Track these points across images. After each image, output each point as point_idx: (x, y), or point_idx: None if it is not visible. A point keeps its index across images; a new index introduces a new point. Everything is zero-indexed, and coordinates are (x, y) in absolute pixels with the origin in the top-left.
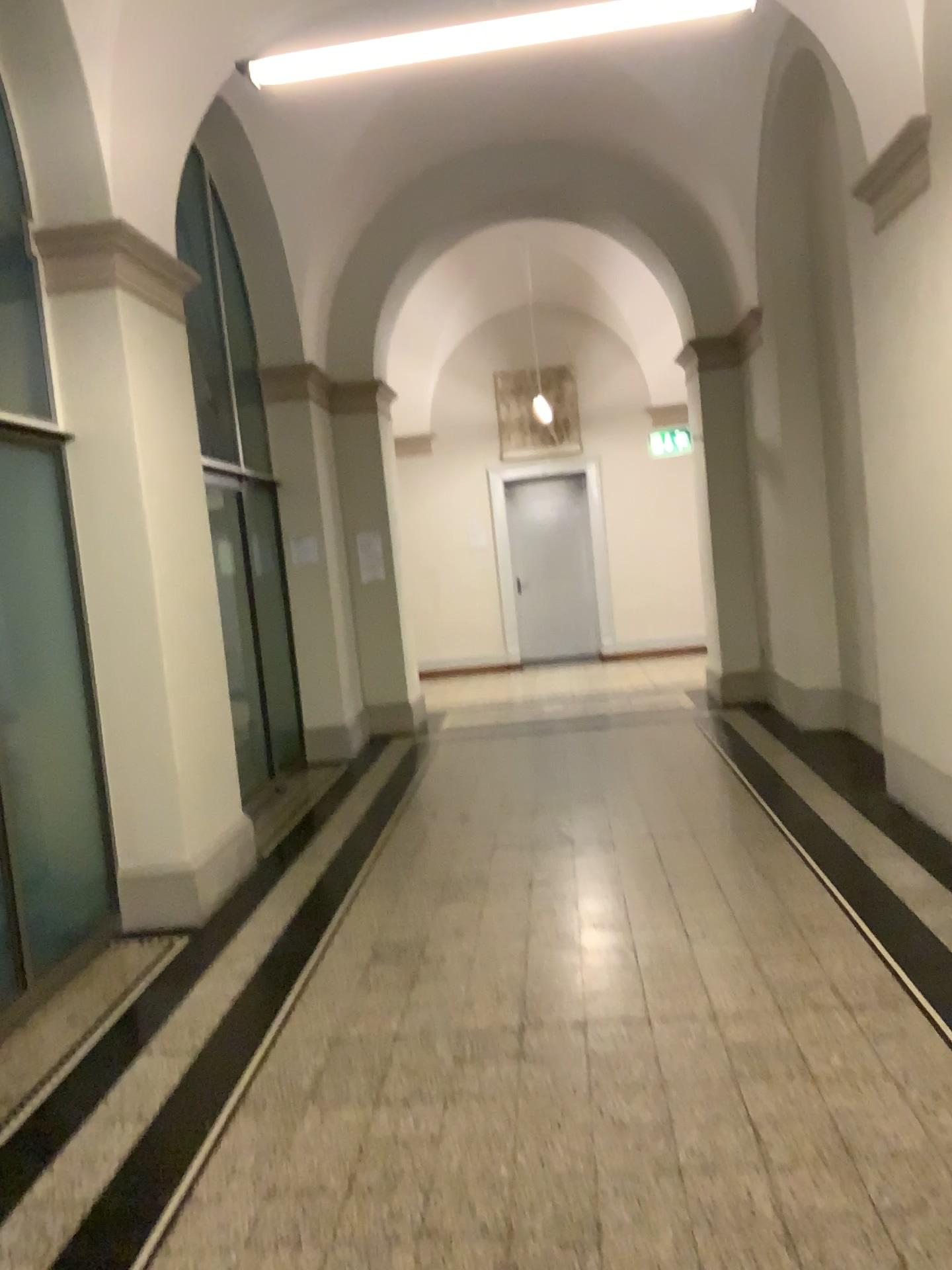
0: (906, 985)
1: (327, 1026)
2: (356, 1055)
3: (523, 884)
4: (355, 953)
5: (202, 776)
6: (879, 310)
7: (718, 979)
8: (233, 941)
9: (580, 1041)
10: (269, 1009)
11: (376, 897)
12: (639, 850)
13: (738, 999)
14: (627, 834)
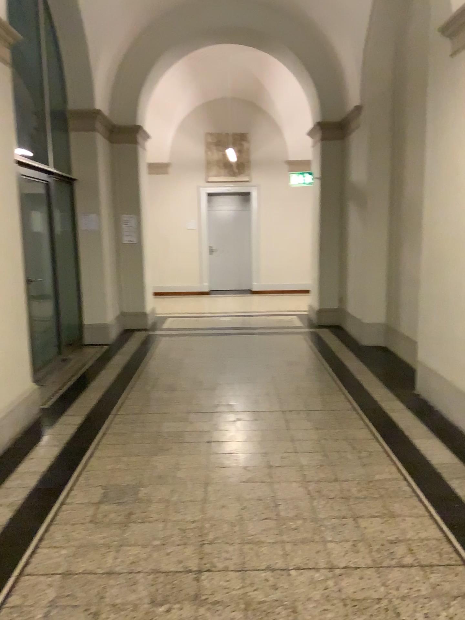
0: (456, 548)
1: (62, 561)
2: (77, 593)
3: (204, 443)
4: (91, 493)
5: (3, 362)
6: (449, 103)
7: (332, 535)
8: (13, 474)
9: (239, 590)
10: (24, 539)
11: (111, 446)
12: (276, 423)
13: (347, 555)
14: (269, 410)
